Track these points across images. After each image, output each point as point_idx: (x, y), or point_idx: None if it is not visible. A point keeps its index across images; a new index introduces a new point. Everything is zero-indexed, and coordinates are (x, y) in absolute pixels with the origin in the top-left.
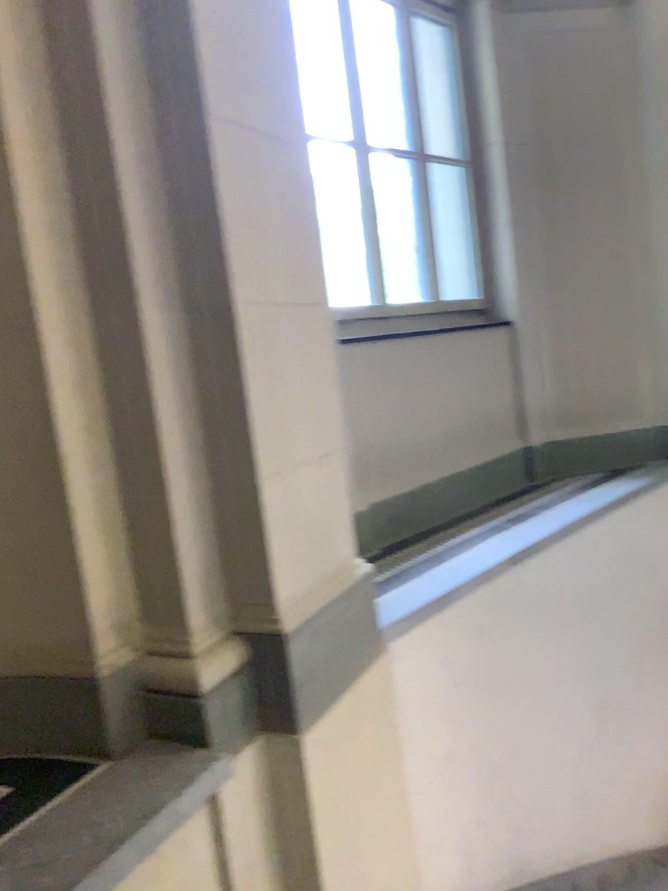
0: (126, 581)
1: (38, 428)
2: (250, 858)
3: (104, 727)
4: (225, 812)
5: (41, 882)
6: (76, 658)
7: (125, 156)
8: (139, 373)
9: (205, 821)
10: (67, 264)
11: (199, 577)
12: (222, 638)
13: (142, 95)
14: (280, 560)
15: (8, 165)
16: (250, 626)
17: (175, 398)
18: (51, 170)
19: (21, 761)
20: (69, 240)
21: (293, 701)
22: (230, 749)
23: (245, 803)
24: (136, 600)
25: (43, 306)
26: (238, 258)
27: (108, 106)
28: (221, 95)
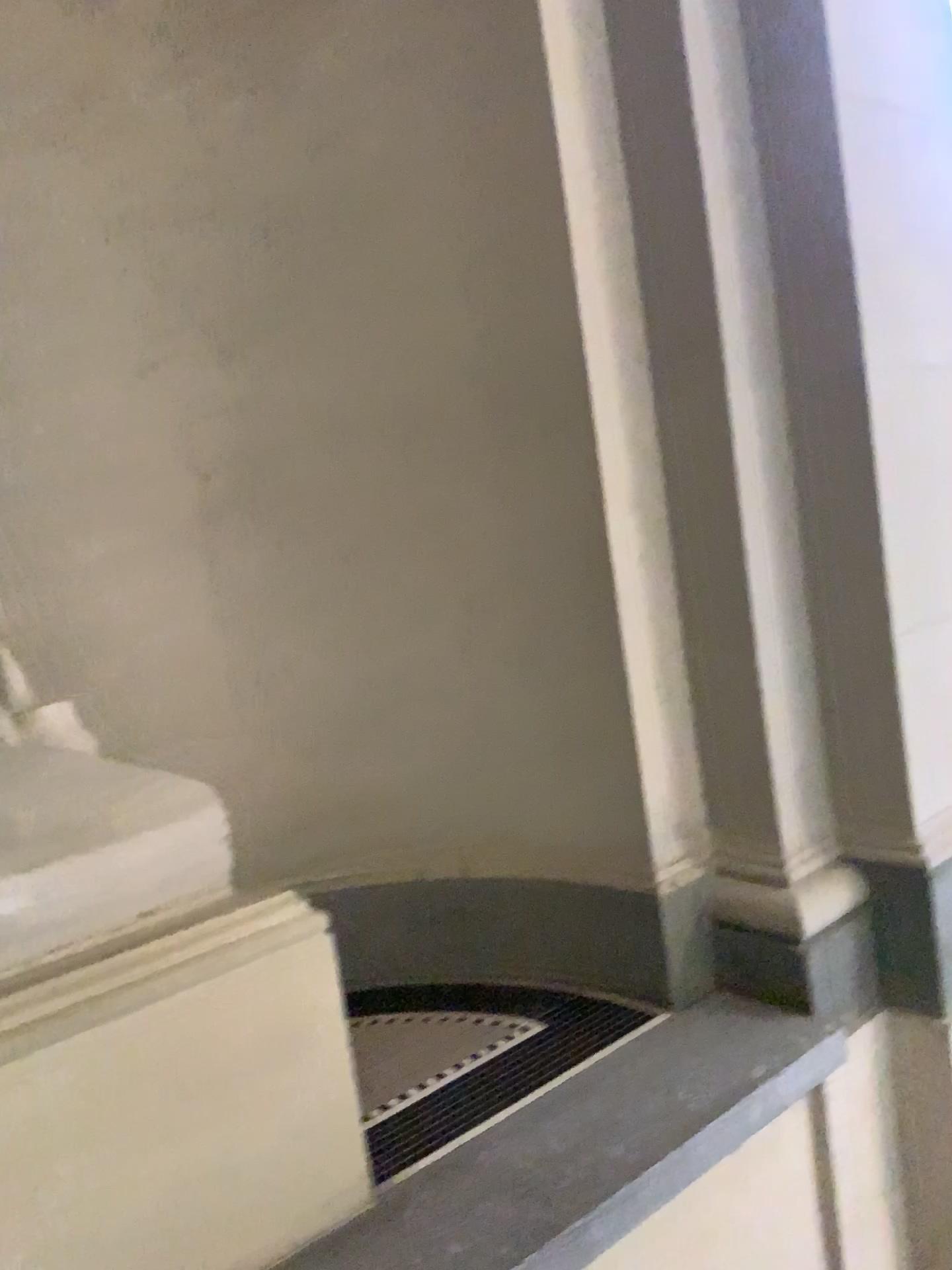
0: (694, 770)
1: (588, 555)
2: (862, 1185)
3: (664, 964)
4: (832, 1112)
5: (608, 1150)
6: (626, 867)
7: (715, 169)
8: (726, 478)
9: (806, 1118)
10: (630, 331)
11: (798, 772)
12: (829, 864)
13: (739, 77)
14: (923, 756)
15: (562, 202)
16: (874, 851)
17: (773, 513)
18: (613, 202)
19: (553, 992)
20: (633, 297)
21: (939, 969)
22: (841, 1024)
23: (860, 1106)
24: (706, 797)
25: (601, 389)
26: (875, 302)
27: (695, 100)
28: (856, 58)
